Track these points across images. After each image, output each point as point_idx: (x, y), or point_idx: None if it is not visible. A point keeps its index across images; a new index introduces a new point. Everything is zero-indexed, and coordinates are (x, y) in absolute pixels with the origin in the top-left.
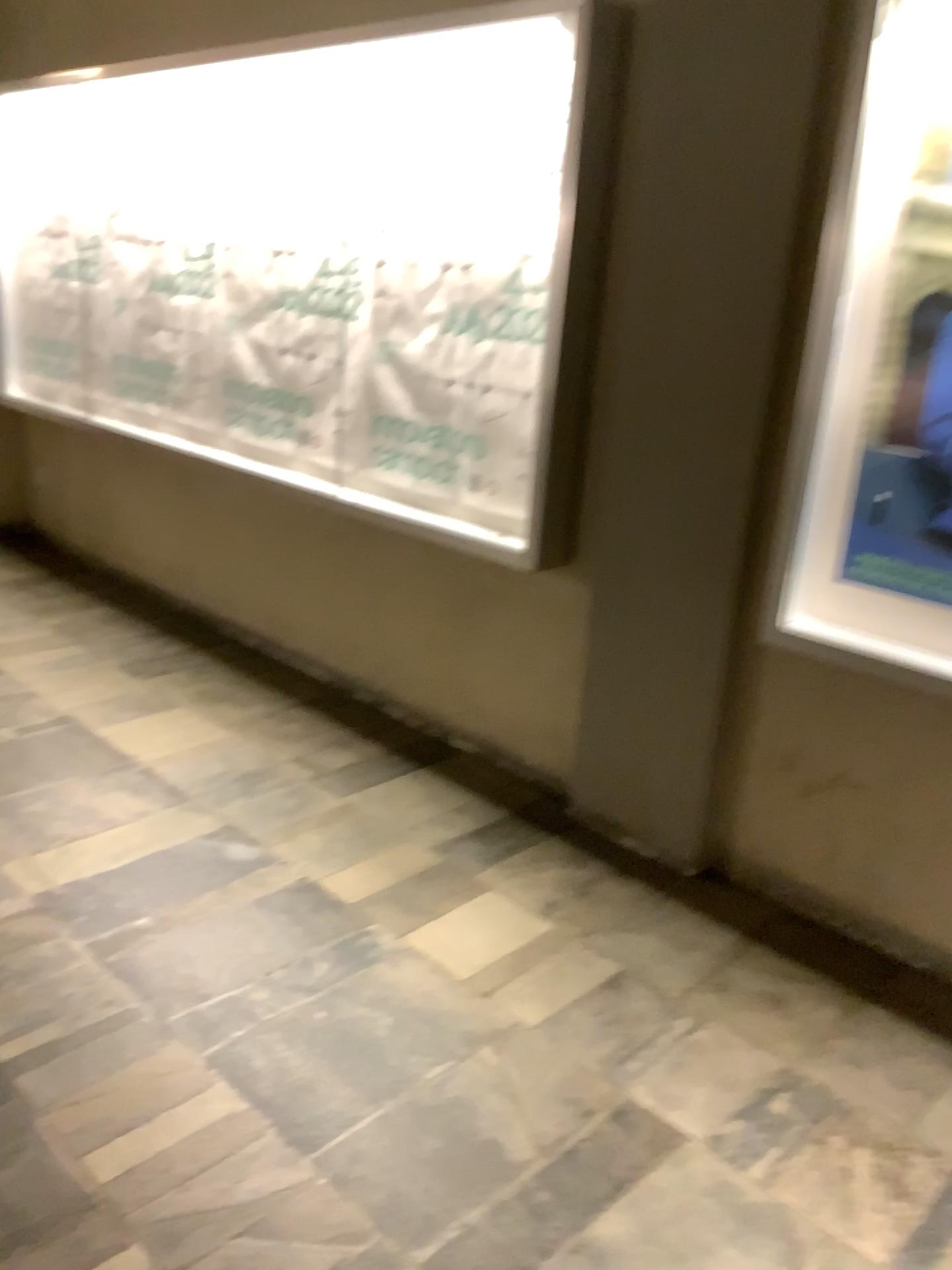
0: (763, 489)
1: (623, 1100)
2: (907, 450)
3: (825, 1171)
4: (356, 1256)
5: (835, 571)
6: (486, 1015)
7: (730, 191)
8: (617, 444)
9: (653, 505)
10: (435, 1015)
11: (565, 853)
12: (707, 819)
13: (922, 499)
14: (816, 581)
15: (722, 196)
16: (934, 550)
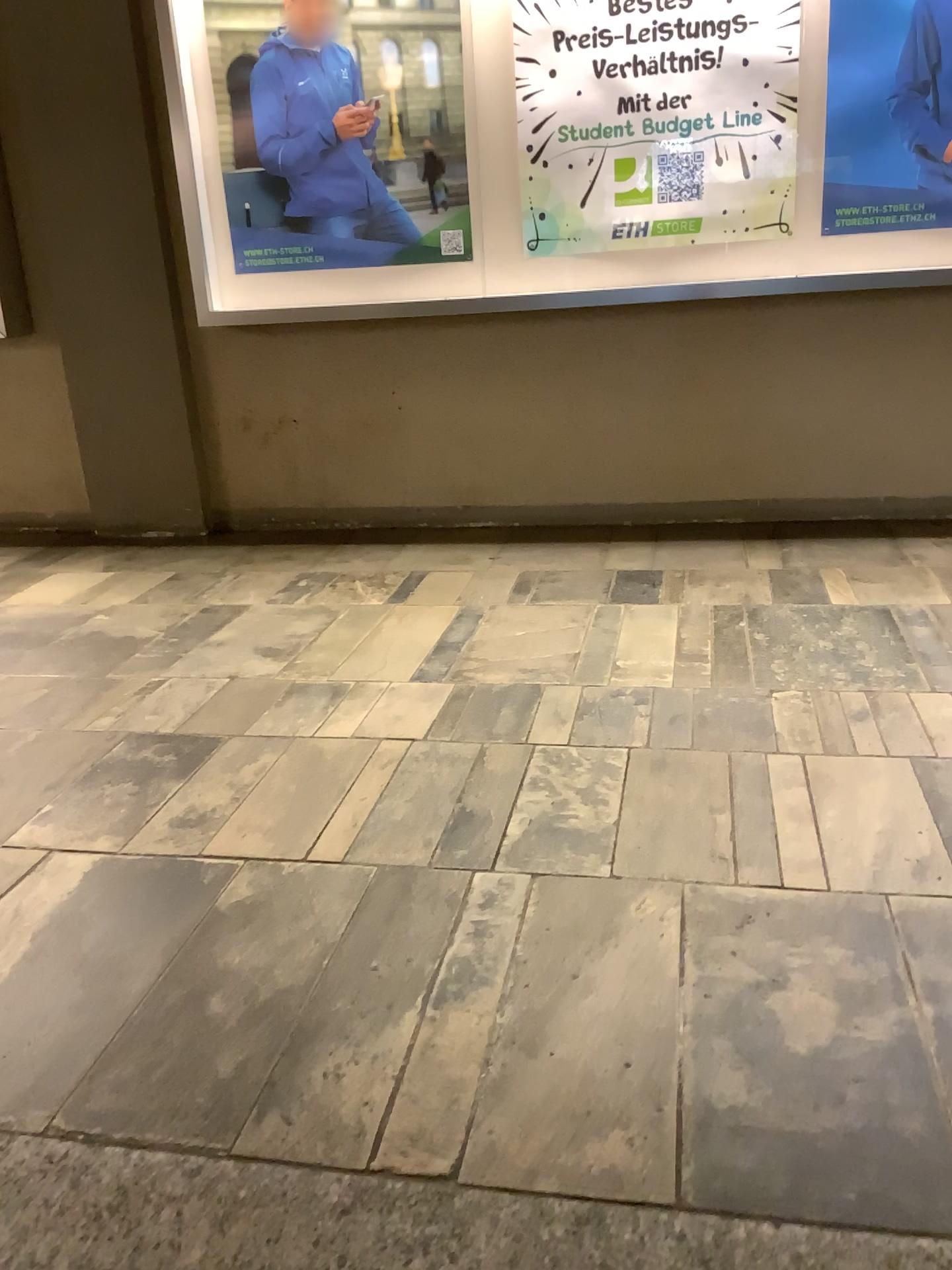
0: (168, 227)
1: (204, 607)
2: (254, 168)
3: (337, 591)
4: (59, 686)
5: (235, 269)
6: (89, 609)
7: (77, 2)
8: (47, 219)
9: (91, 258)
10: (51, 618)
11: (105, 553)
12: (203, 489)
13: (273, 199)
14: (224, 280)
15: (73, 7)
16: (290, 232)
